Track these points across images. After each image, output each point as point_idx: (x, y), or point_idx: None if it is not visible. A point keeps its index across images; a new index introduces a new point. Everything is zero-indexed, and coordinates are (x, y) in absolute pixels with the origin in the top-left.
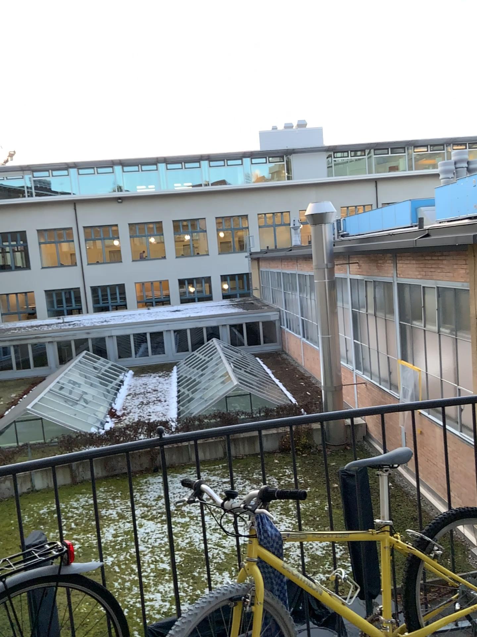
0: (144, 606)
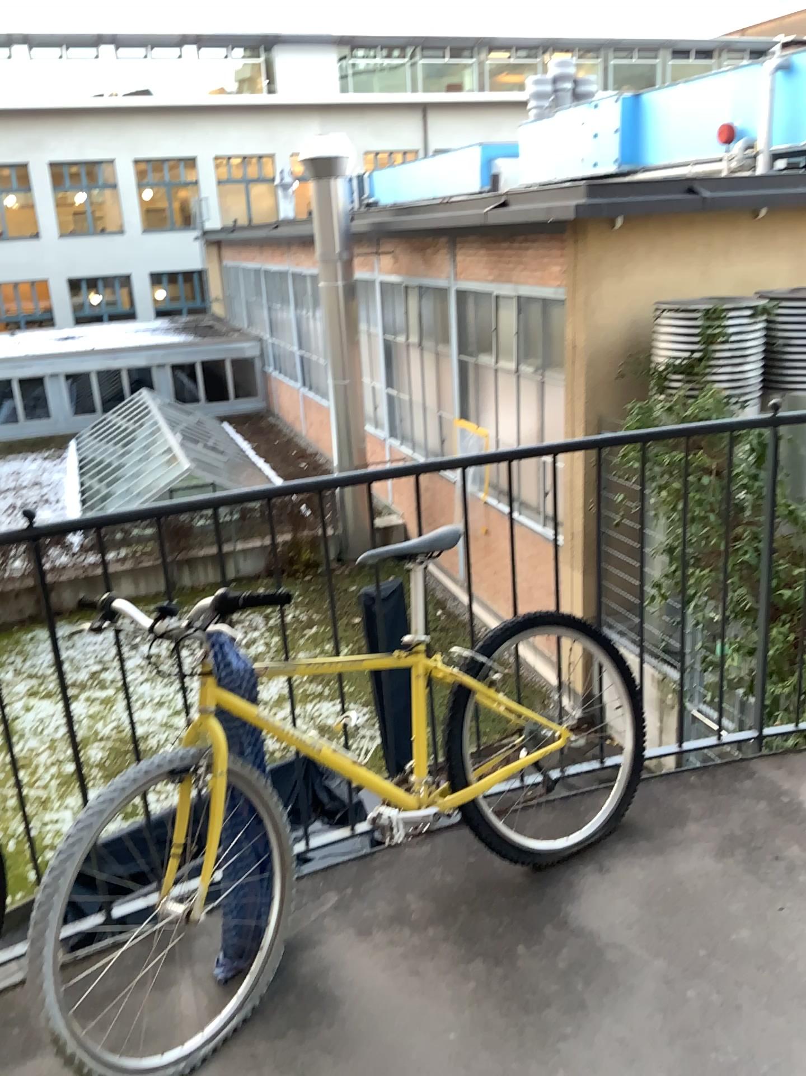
0: (24, 803)
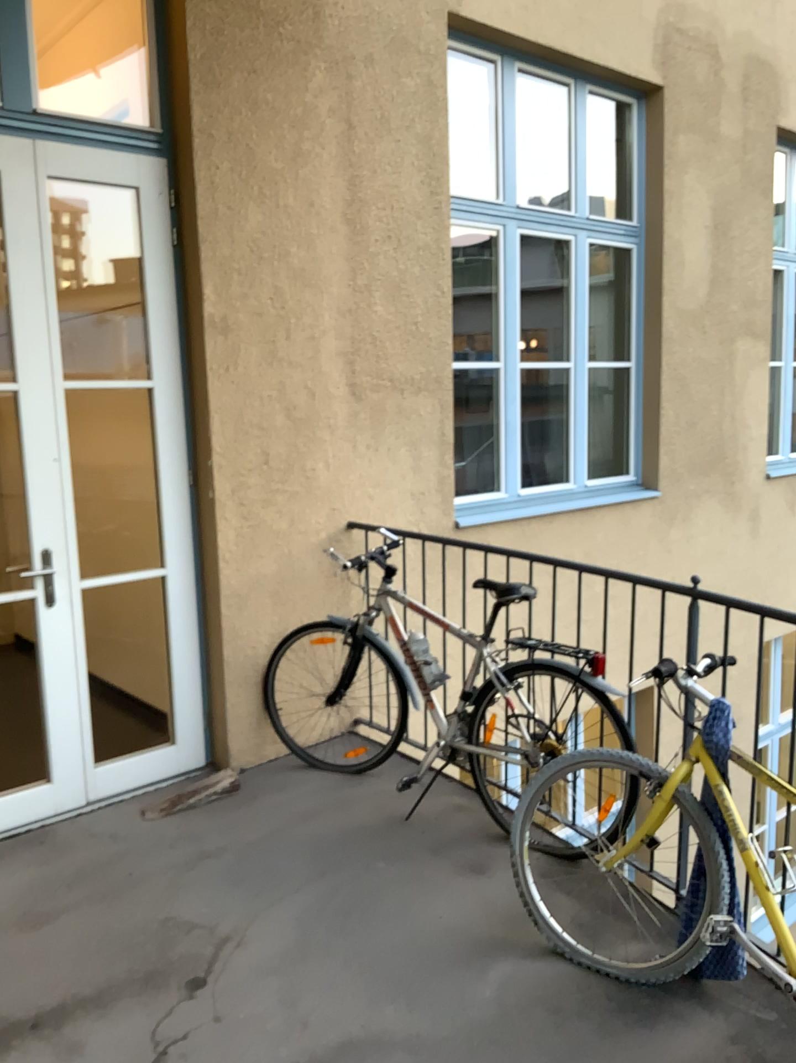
0: None
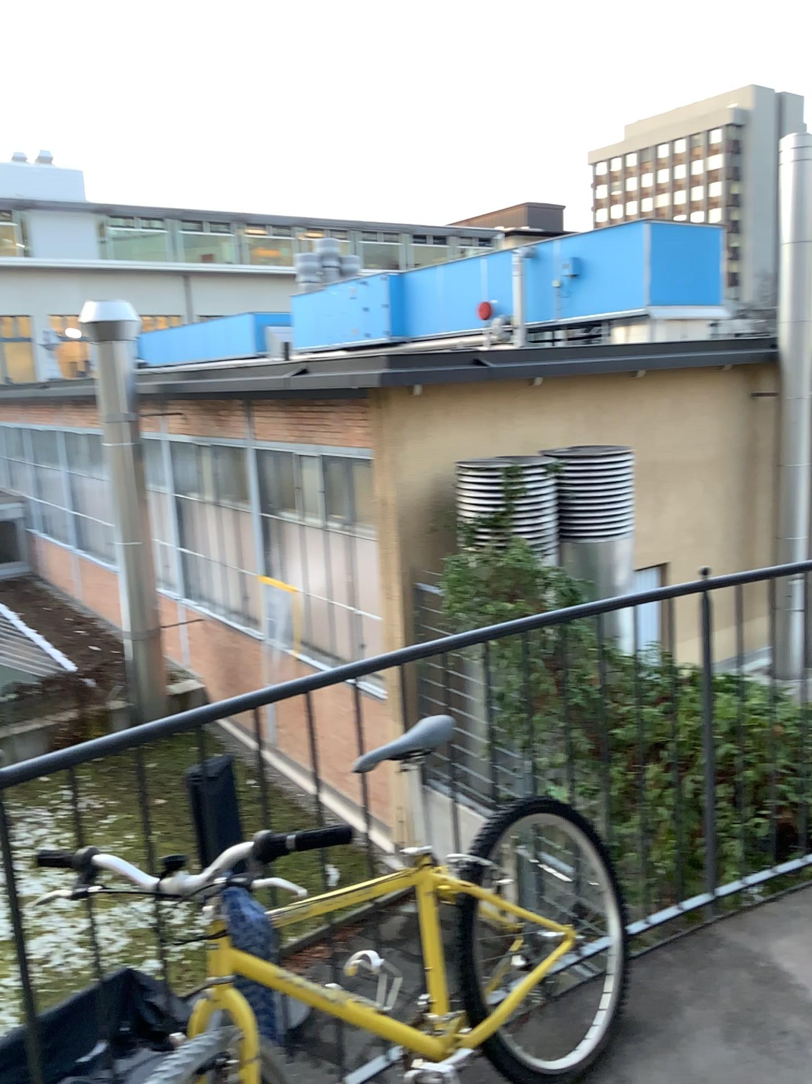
0: None
